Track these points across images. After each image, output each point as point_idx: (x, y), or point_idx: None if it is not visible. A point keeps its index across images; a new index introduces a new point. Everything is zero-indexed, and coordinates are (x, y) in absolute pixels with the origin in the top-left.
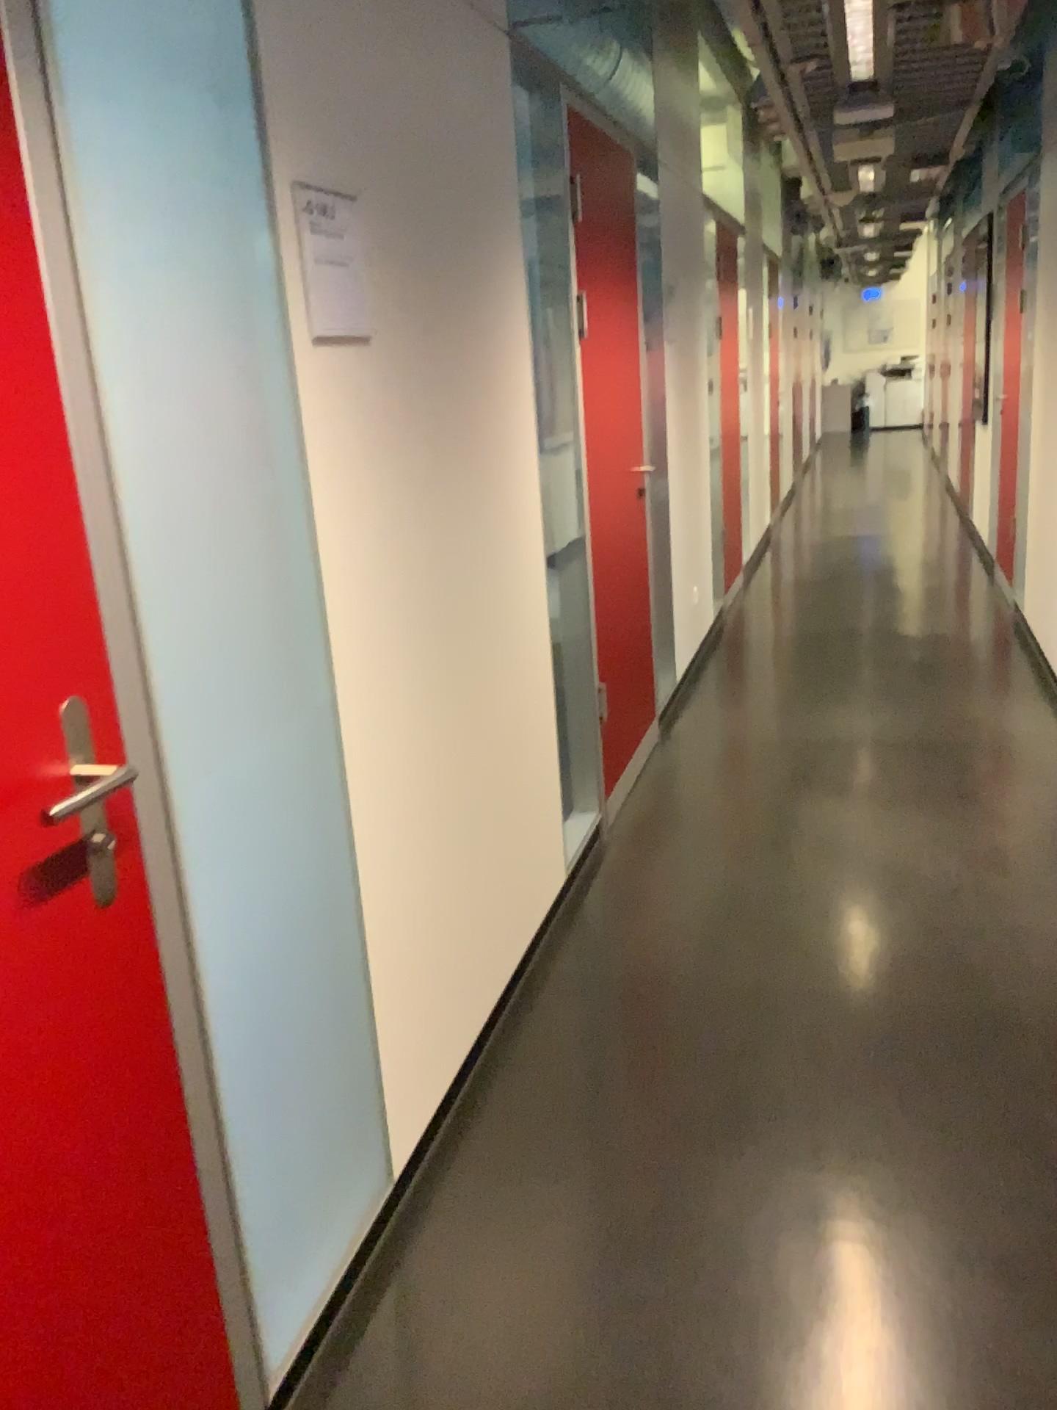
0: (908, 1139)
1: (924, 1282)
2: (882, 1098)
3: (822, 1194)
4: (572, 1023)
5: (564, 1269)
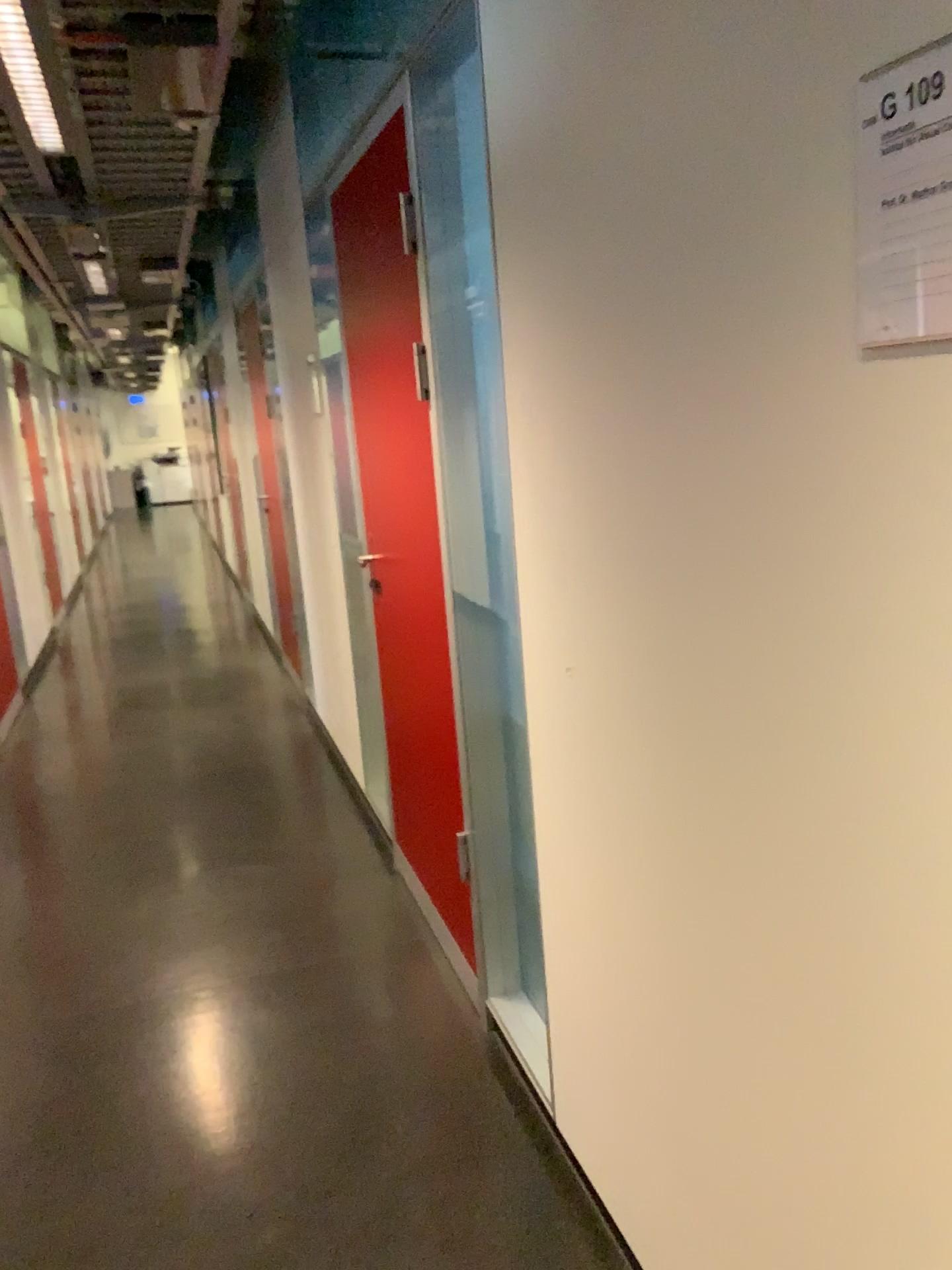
0: (192, 810)
1: (199, 842)
2: (179, 801)
3: (153, 833)
4: (8, 817)
5: (32, 881)
